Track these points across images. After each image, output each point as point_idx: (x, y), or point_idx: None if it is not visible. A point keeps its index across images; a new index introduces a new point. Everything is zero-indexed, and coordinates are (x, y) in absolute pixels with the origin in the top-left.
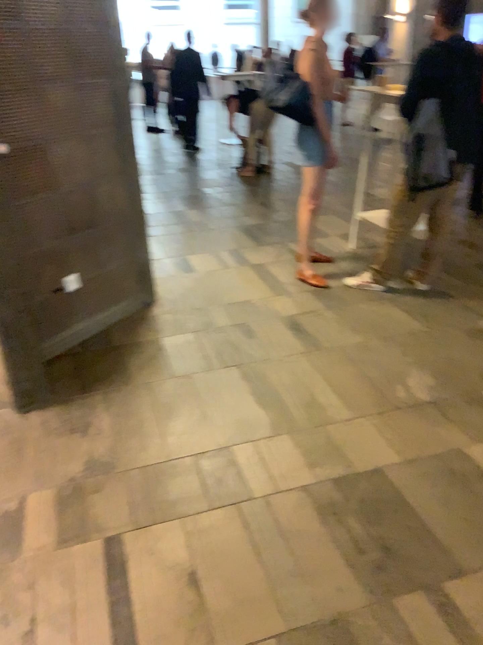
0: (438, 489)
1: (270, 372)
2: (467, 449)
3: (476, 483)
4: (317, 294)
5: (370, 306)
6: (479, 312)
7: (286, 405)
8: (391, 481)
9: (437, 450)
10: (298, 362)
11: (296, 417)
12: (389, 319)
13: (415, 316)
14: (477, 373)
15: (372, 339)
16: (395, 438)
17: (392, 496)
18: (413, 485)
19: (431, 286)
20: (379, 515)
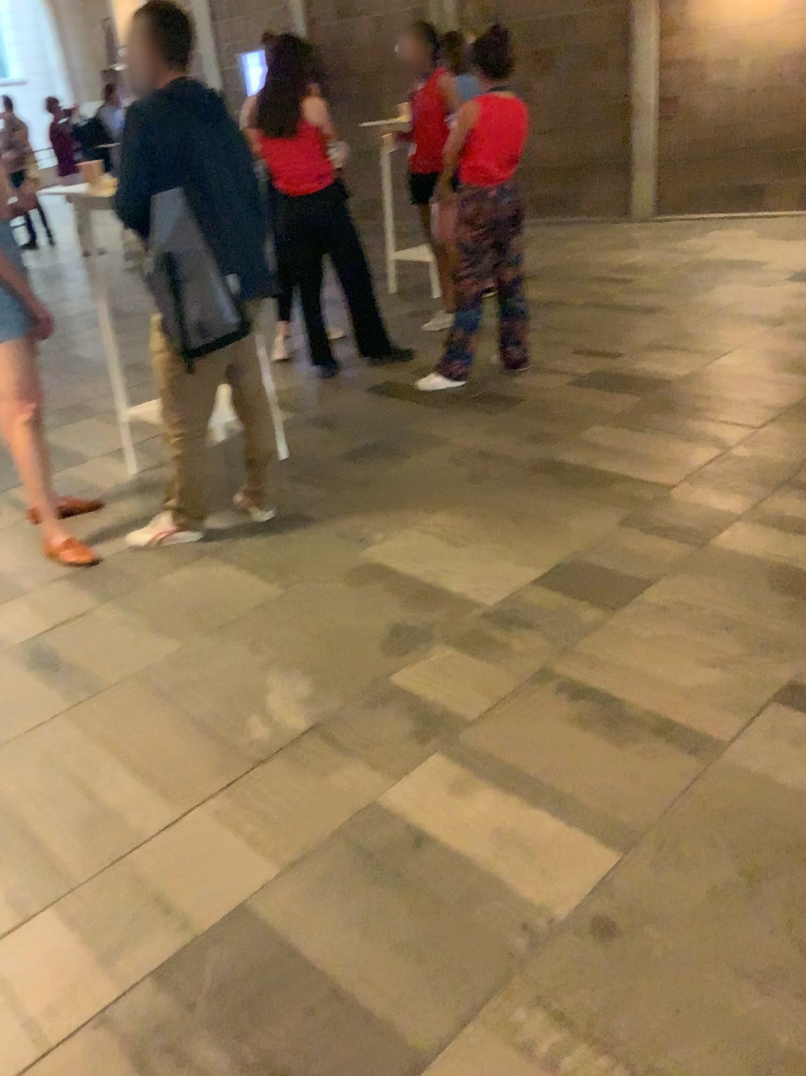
0: (351, 902)
1: (2, 775)
2: (386, 799)
3: (411, 860)
4: (82, 578)
5: (184, 574)
6: (363, 534)
7: (43, 835)
8: (266, 923)
9: (338, 821)
10: (59, 732)
11: (66, 857)
12: (220, 589)
13: (262, 570)
14: (378, 646)
15: (194, 637)
16: (262, 827)
17: (273, 954)
18: (307, 913)
19: (279, 509)
20: (254, 1008)
